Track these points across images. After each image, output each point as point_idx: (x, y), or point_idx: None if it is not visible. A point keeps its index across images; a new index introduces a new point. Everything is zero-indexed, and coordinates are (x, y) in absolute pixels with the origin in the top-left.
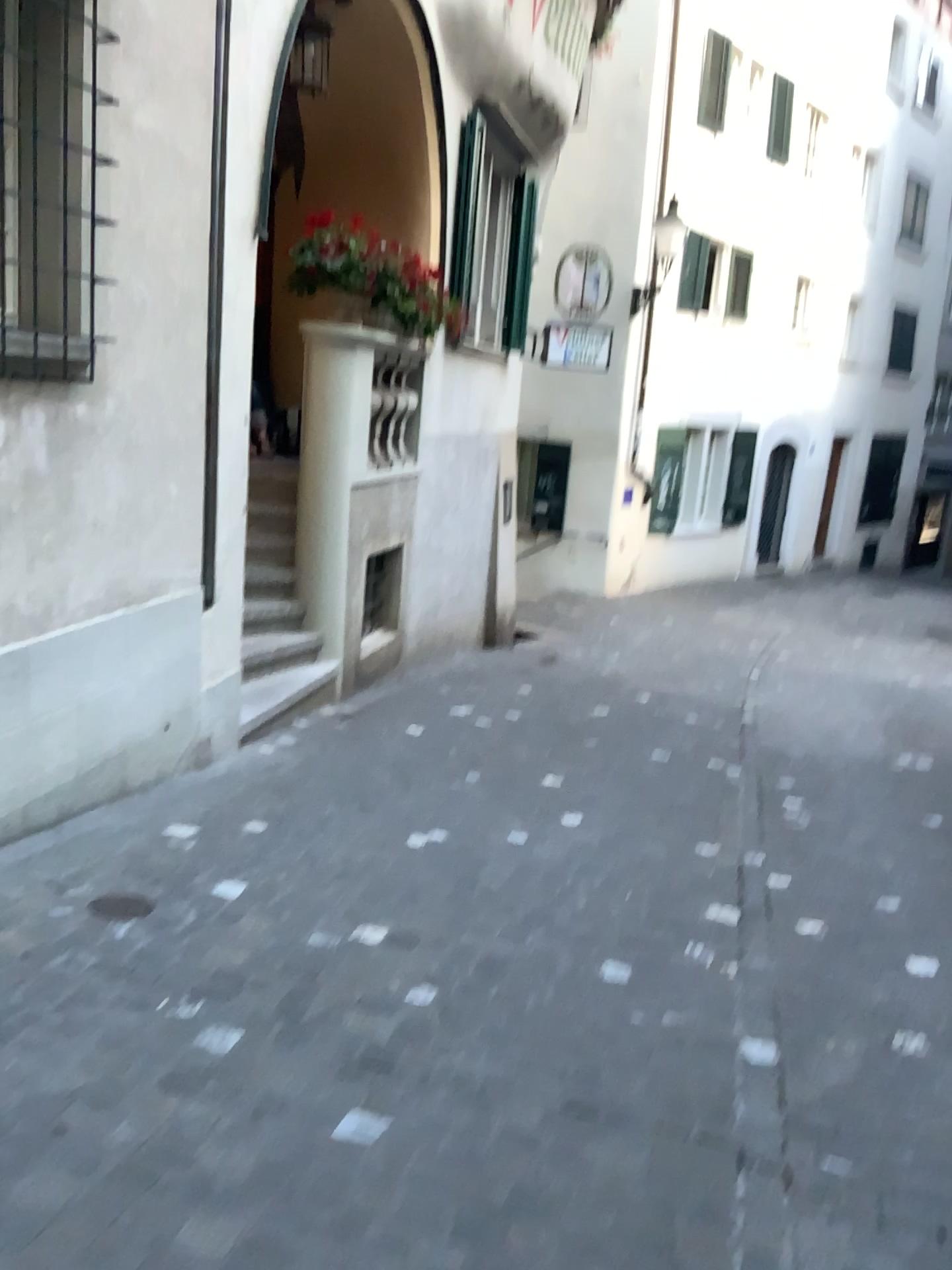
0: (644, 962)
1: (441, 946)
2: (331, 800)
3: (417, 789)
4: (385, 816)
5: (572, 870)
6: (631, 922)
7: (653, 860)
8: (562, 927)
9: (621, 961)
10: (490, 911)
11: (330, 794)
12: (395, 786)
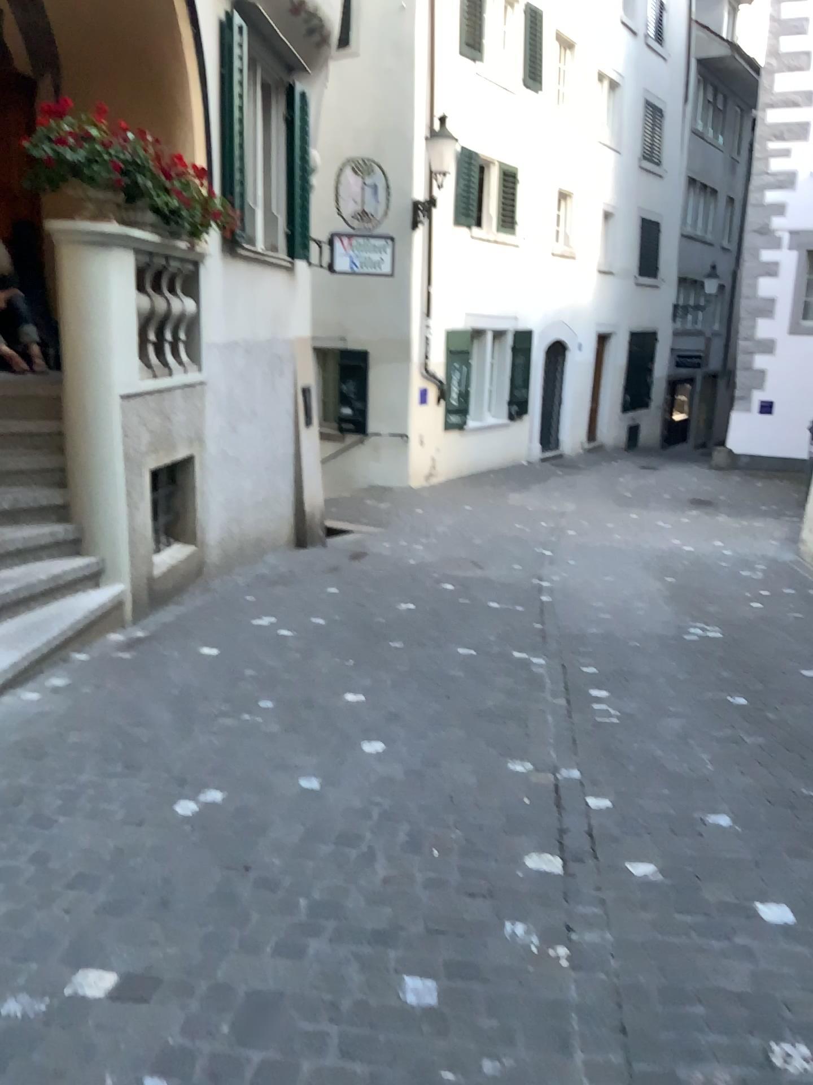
0: (454, 971)
1: (186, 995)
2: (86, 763)
3: (194, 733)
4: (149, 778)
5: (368, 828)
6: (437, 901)
7: (461, 797)
8: (352, 925)
9: (425, 976)
10: (261, 915)
11: (87, 755)
12: (169, 732)
